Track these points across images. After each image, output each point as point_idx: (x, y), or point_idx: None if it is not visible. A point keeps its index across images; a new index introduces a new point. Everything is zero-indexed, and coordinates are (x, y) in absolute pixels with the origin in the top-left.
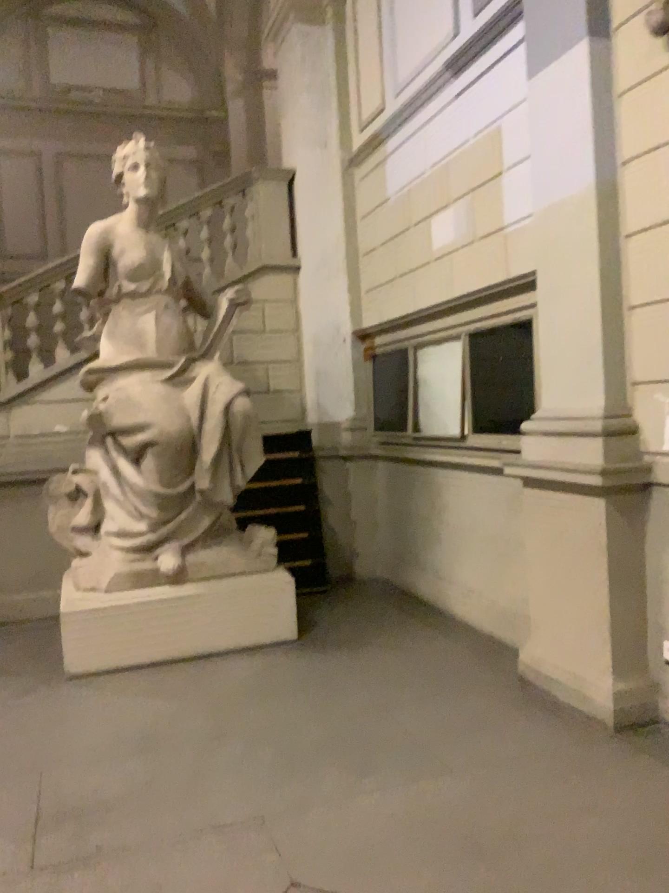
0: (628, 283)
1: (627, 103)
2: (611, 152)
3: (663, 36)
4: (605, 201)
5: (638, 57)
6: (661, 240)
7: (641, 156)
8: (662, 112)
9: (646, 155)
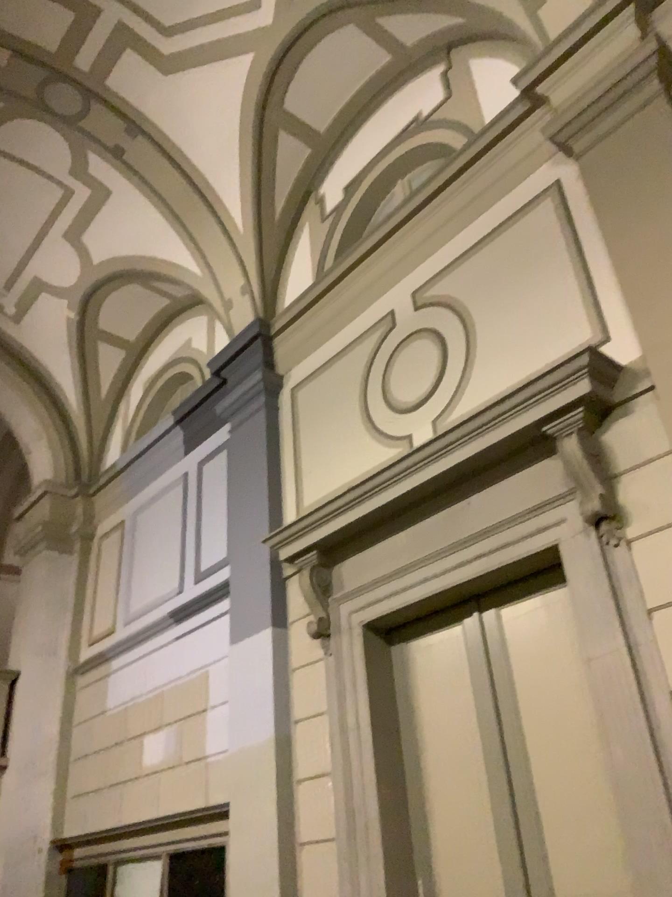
0: (299, 822)
1: (297, 678)
2: (286, 713)
3: (319, 637)
4: (282, 751)
5: (304, 647)
6: (322, 788)
7: (308, 719)
8: (320, 689)
9: (310, 718)
